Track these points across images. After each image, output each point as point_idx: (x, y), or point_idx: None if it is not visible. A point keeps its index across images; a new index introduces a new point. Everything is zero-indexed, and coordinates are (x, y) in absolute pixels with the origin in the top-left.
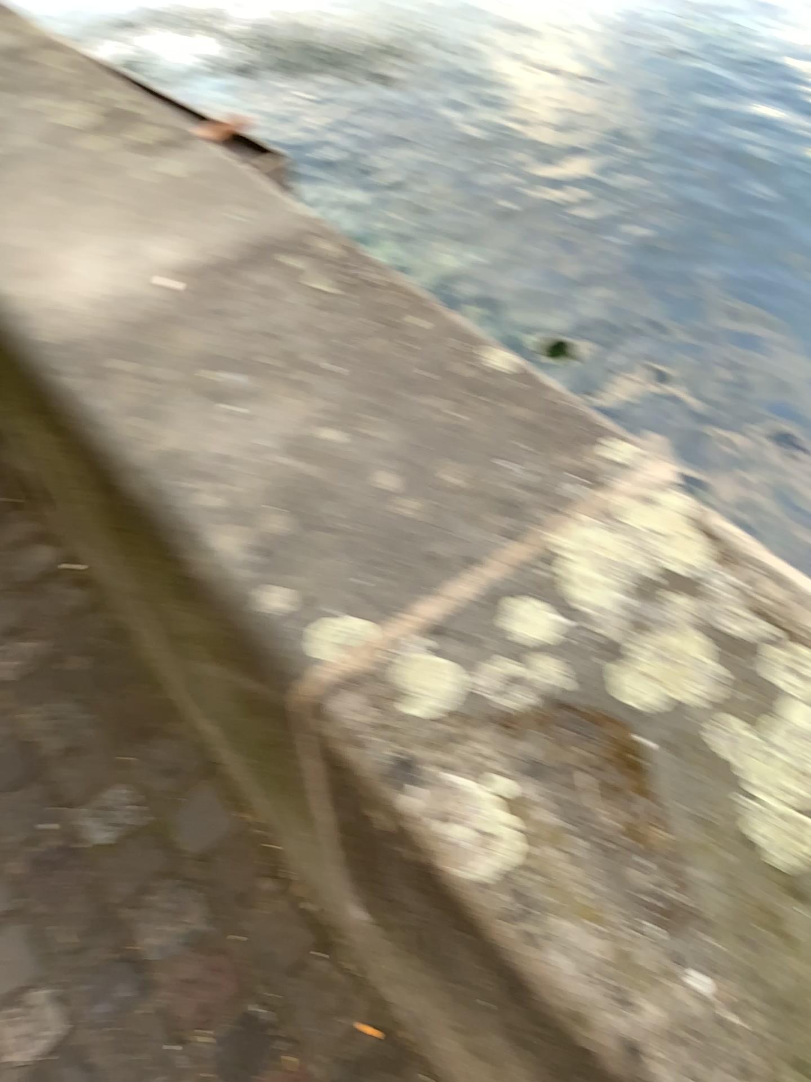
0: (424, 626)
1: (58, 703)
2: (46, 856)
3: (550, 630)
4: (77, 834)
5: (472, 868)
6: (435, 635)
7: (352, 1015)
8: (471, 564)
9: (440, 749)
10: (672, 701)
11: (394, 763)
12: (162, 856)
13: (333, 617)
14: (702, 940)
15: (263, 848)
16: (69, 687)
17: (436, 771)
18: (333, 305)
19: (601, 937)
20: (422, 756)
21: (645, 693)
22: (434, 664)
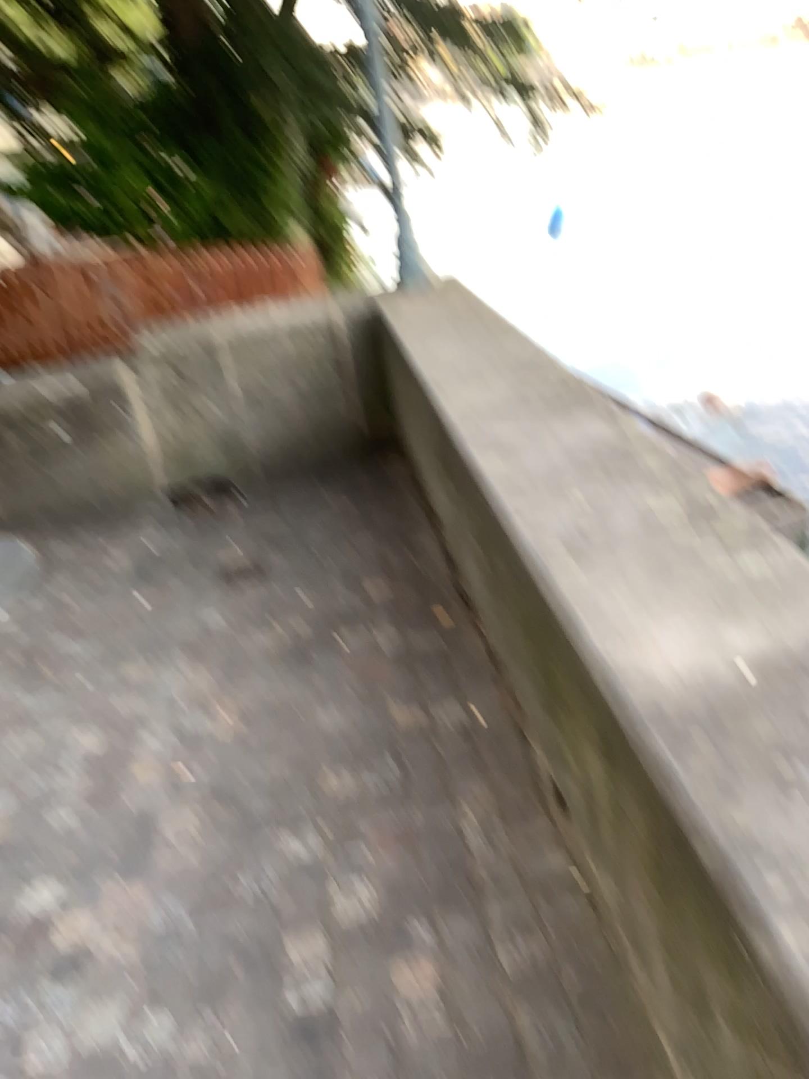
0: None
1: (555, 1017)
2: None
3: None
4: None
5: None
6: None
7: None
8: None
9: None
10: None
11: None
12: None
13: None
14: None
15: None
16: (567, 1005)
17: None
18: None
19: None
20: None
21: None
22: None
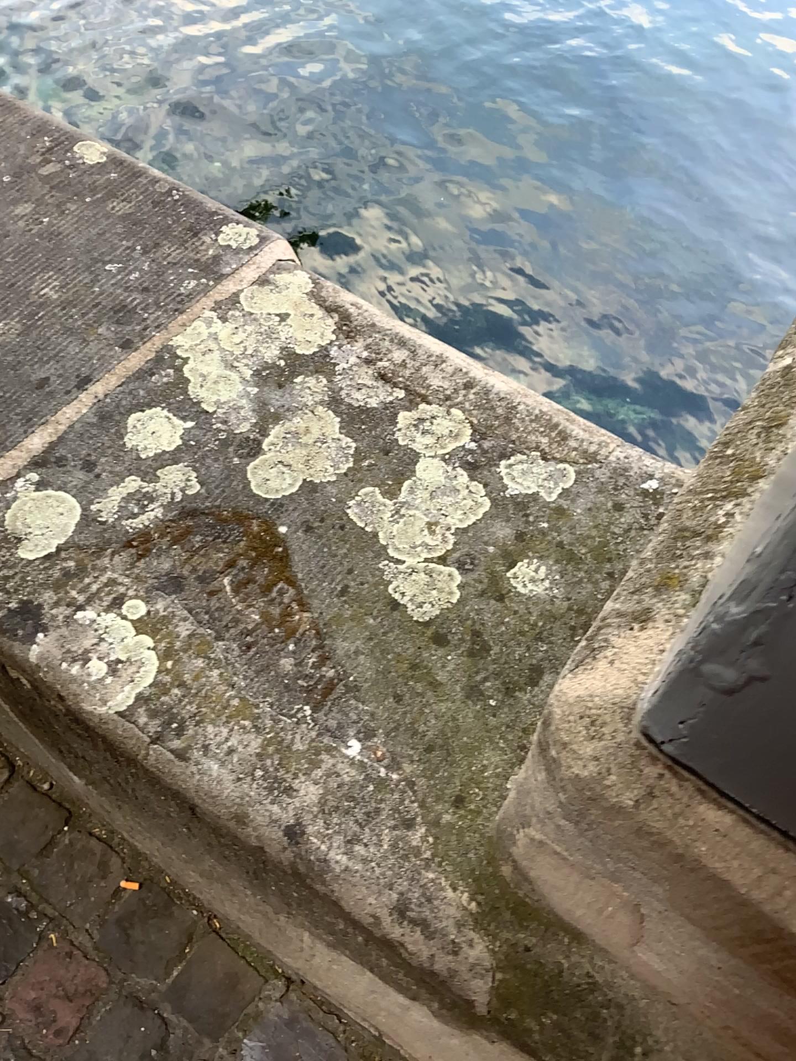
0: (34, 460)
1: None
2: None
3: (175, 437)
4: None
5: (108, 697)
6: (47, 467)
7: (112, 874)
8: (81, 384)
9: (63, 584)
10: (308, 484)
11: (13, 611)
12: None
13: None
14: (350, 706)
15: None
16: None
17: (60, 608)
18: None
19: (250, 729)
20: (43, 597)
21: (279, 482)
22: (49, 497)
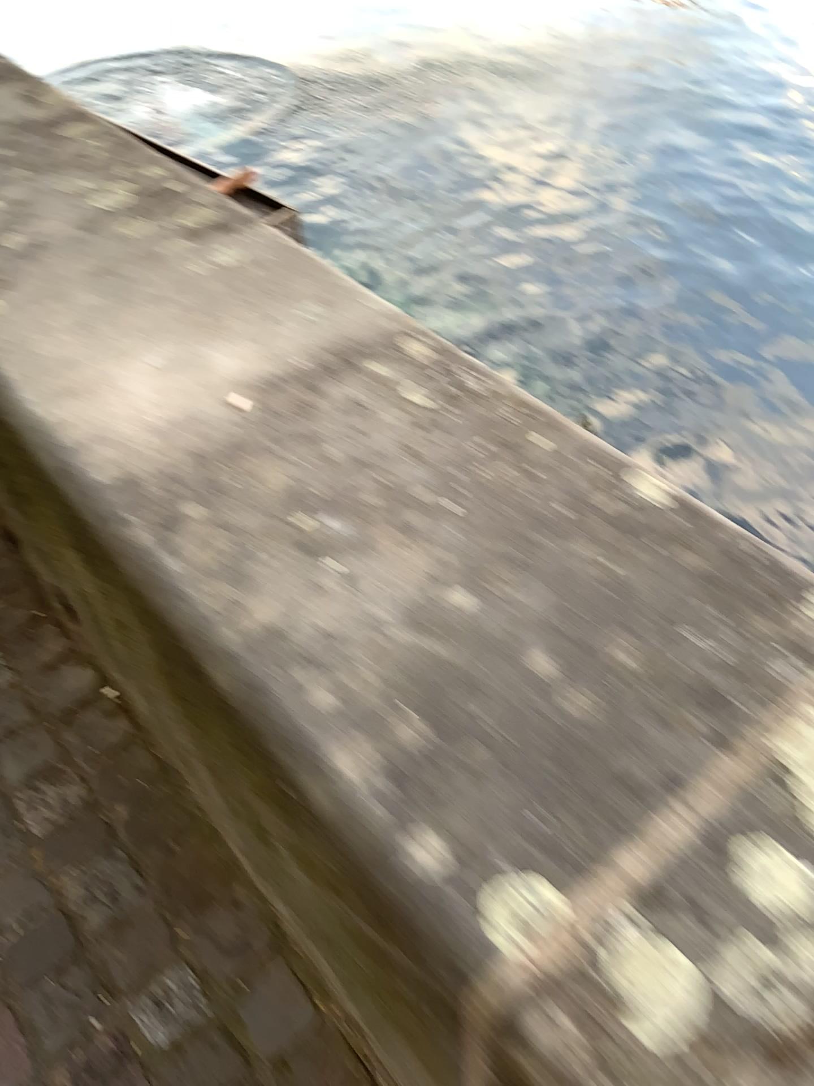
0: (632, 888)
1: (102, 863)
2: (95, 1064)
3: (804, 892)
4: (131, 1034)
5: None
6: (648, 902)
7: None
8: (676, 788)
9: None
10: None
11: None
12: (232, 1063)
13: (507, 875)
14: None
15: (352, 1050)
16: (114, 843)
17: None
18: (440, 425)
19: None
20: None
21: None
22: (656, 950)
